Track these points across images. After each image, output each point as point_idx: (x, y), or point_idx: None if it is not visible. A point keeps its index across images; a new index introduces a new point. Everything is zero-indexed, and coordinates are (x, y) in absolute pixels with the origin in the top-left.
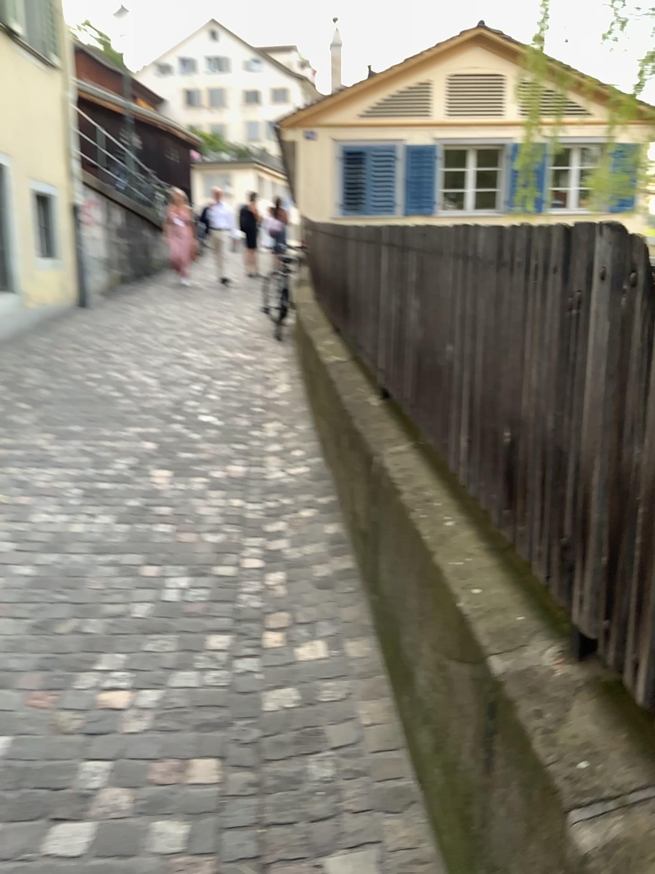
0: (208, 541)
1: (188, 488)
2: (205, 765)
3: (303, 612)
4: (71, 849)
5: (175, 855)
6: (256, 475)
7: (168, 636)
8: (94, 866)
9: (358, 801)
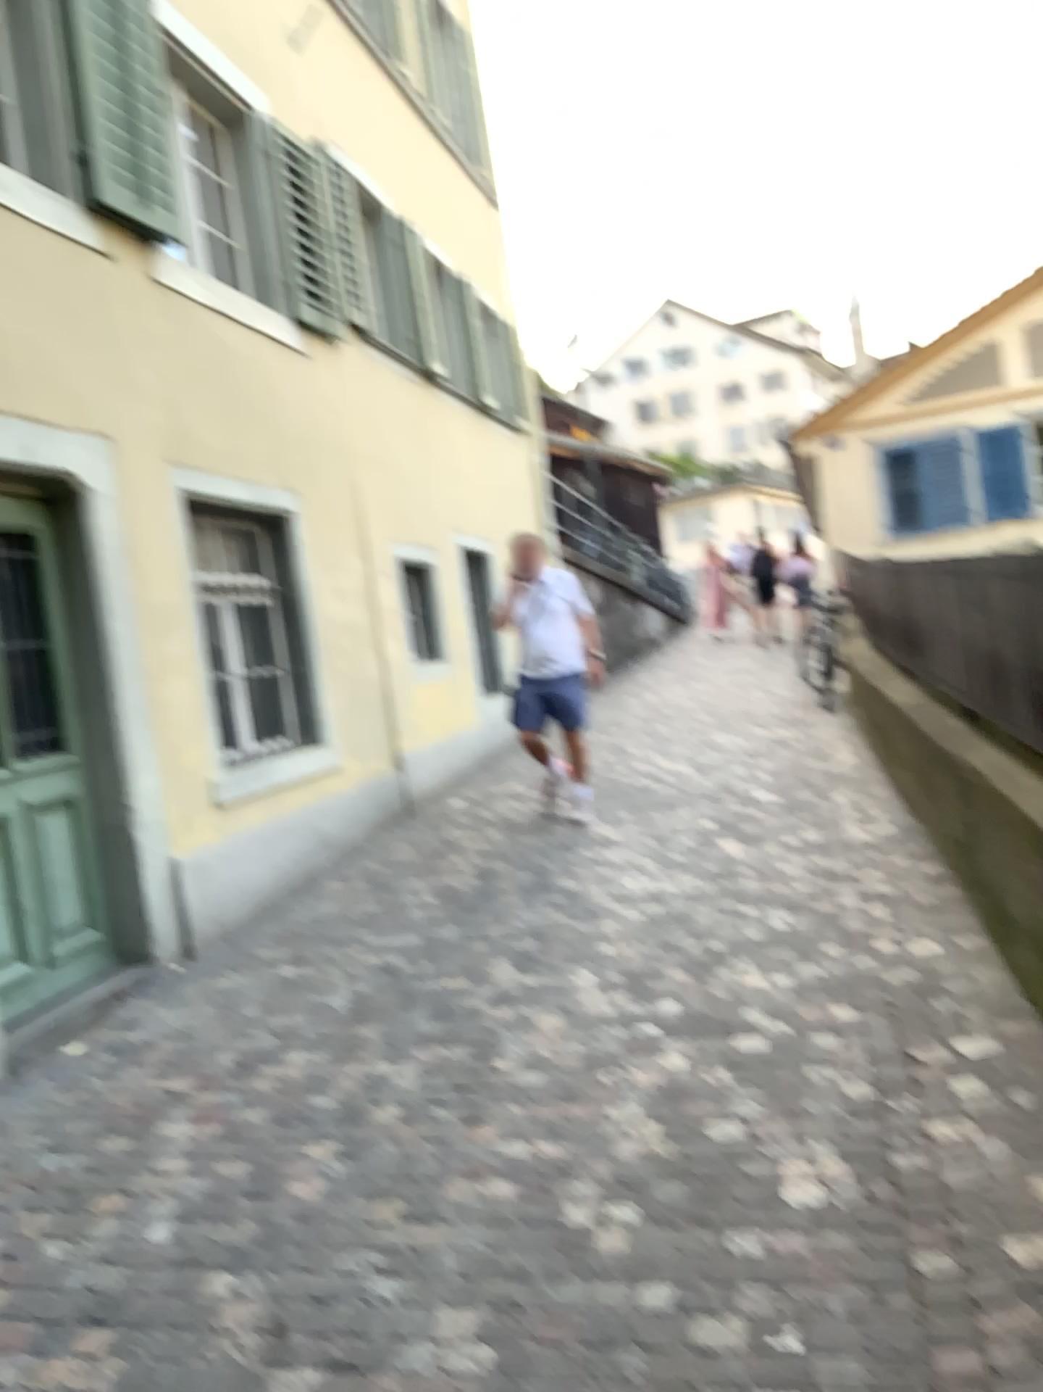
0: (803, 890)
1: (767, 853)
2: (847, 1010)
3: (913, 927)
4: (757, 1048)
5: (837, 1049)
6: (839, 839)
7: (788, 948)
8: (778, 1054)
9: (982, 1017)
